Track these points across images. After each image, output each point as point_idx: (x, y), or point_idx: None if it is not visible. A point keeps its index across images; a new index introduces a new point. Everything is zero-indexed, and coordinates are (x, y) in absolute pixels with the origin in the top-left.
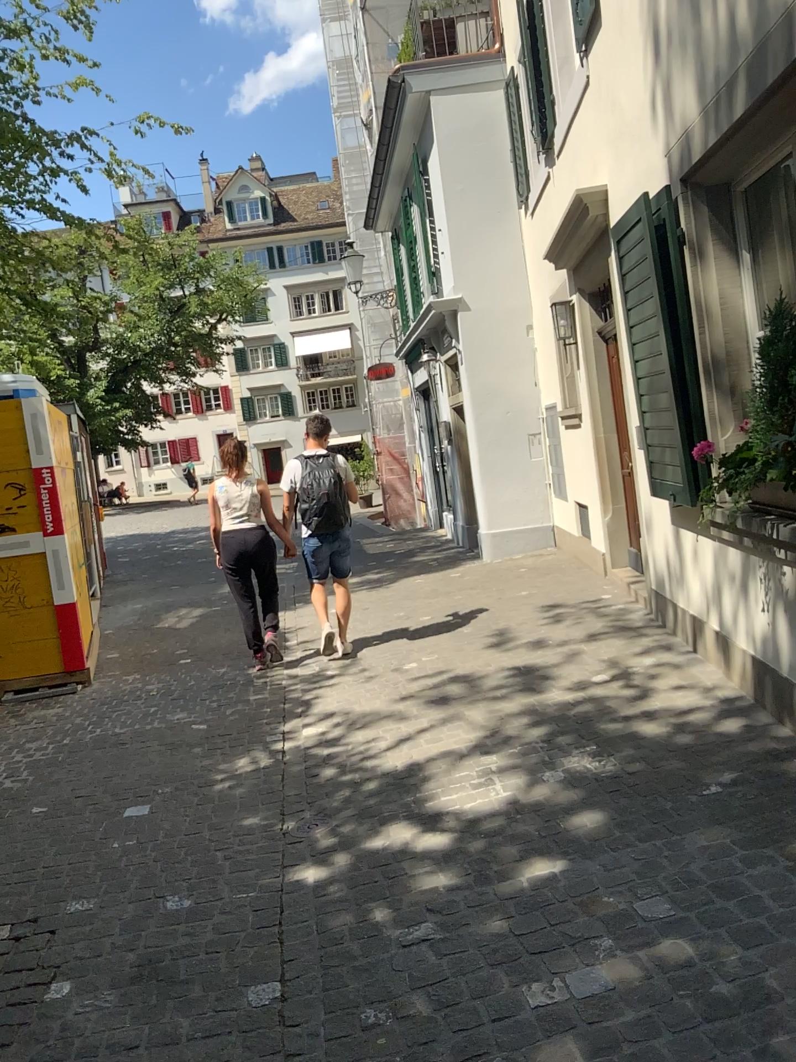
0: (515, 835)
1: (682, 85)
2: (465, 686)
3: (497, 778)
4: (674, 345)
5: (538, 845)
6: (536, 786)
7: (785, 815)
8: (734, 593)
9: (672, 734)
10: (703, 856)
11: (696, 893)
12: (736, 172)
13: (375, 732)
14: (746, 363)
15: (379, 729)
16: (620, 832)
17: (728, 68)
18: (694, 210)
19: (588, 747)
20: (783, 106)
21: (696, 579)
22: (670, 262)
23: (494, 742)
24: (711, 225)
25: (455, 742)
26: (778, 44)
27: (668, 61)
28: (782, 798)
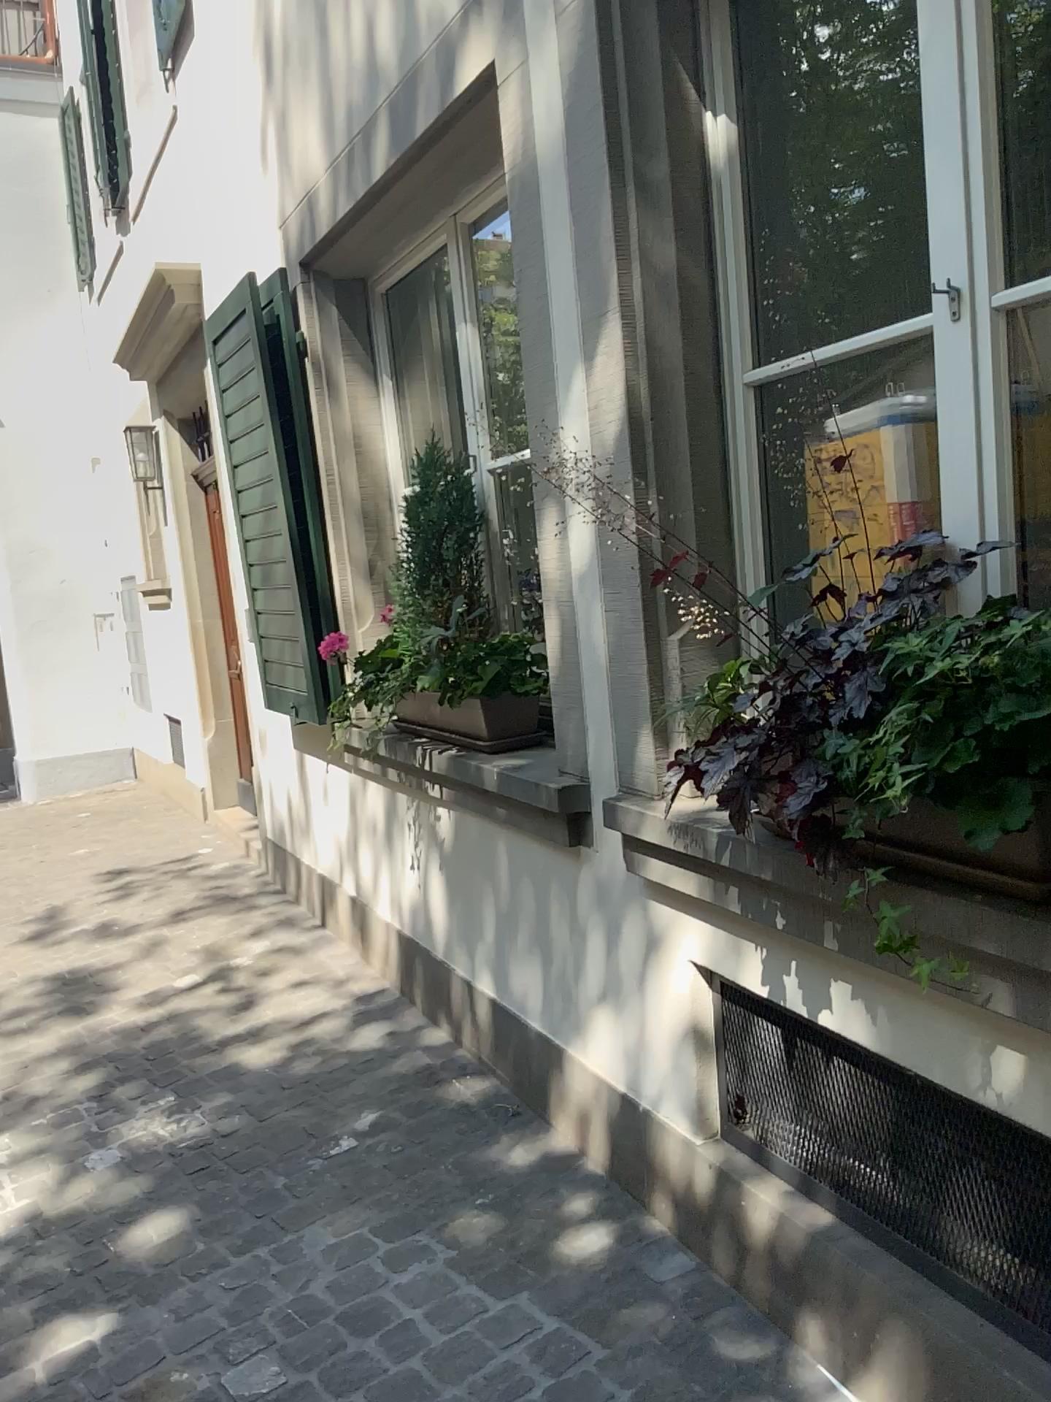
0: (29, 1283)
1: (303, 129)
2: None
3: (8, 1176)
4: (294, 496)
5: (69, 1295)
6: (74, 1181)
7: (446, 1173)
8: (376, 846)
9: (291, 1062)
10: (332, 1266)
11: (322, 1336)
12: (375, 264)
13: None
14: (389, 529)
15: None
16: (208, 1245)
17: (363, 107)
18: (319, 309)
19: (163, 1099)
20: (436, 176)
21: (327, 826)
22: (288, 378)
23: (8, 1111)
24: (344, 334)
25: None
26: (429, 85)
27: (283, 92)
28: (441, 1145)
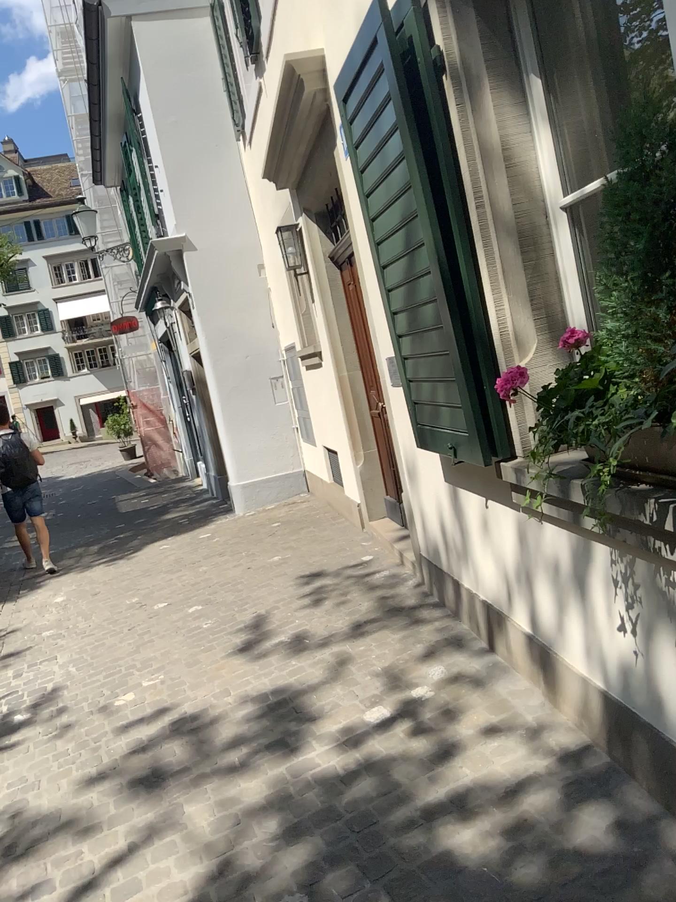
0: None
1: None
2: (190, 739)
3: None
4: (441, 229)
5: None
6: None
7: None
8: (560, 590)
9: (510, 860)
10: None
11: None
12: None
13: (39, 869)
14: (547, 248)
15: (47, 859)
16: None
17: None
18: (452, 20)
19: None
20: None
21: (493, 559)
22: (424, 105)
23: (220, 895)
24: (481, 42)
25: (159, 889)
26: None
27: None
28: None
